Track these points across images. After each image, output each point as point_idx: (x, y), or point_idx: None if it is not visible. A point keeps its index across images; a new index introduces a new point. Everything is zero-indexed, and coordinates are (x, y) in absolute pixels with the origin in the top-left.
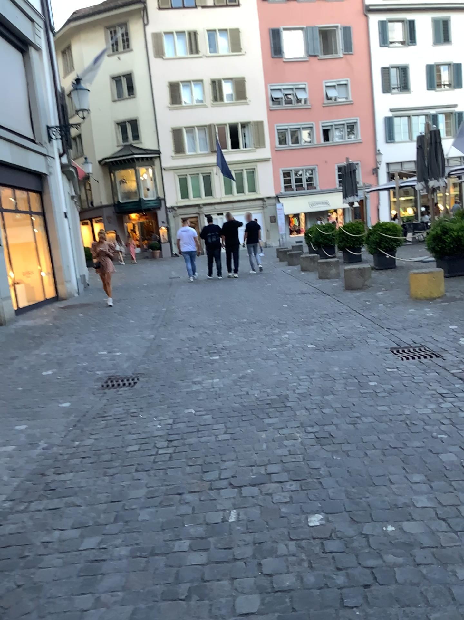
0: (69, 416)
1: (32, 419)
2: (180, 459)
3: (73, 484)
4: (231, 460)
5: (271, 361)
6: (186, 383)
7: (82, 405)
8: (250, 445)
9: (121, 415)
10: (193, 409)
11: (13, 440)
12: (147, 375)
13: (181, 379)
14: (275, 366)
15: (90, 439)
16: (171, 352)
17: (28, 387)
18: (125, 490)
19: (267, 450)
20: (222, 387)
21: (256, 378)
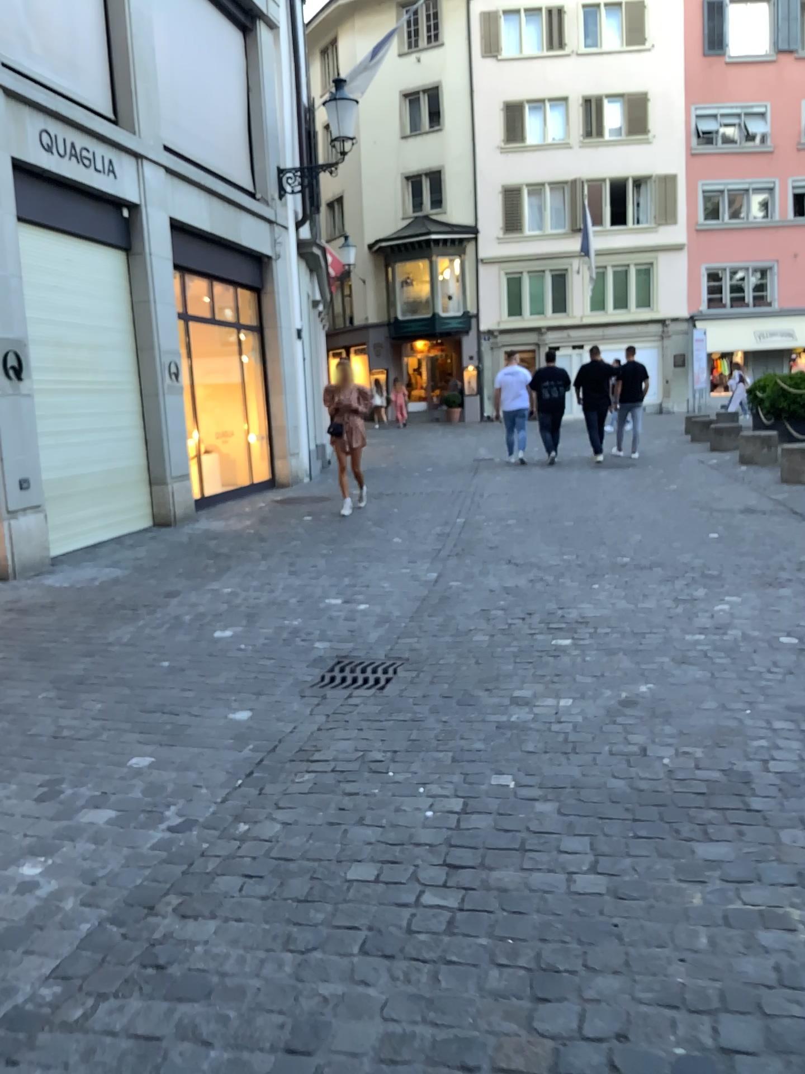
0: (243, 749)
1: (167, 746)
2: (474, 935)
3: (209, 962)
4: (612, 972)
5: (695, 670)
6: (500, 699)
7: (273, 724)
8: (662, 924)
9: (350, 764)
10: (514, 776)
11: (116, 794)
12: (417, 667)
13: (489, 686)
14: (705, 683)
15: (272, 823)
16: (471, 618)
17: (177, 665)
18: (325, 1020)
19: (712, 956)
20: (581, 724)
21: (662, 710)
